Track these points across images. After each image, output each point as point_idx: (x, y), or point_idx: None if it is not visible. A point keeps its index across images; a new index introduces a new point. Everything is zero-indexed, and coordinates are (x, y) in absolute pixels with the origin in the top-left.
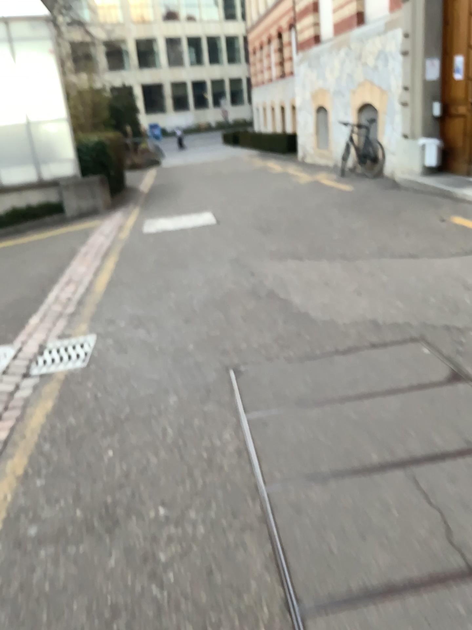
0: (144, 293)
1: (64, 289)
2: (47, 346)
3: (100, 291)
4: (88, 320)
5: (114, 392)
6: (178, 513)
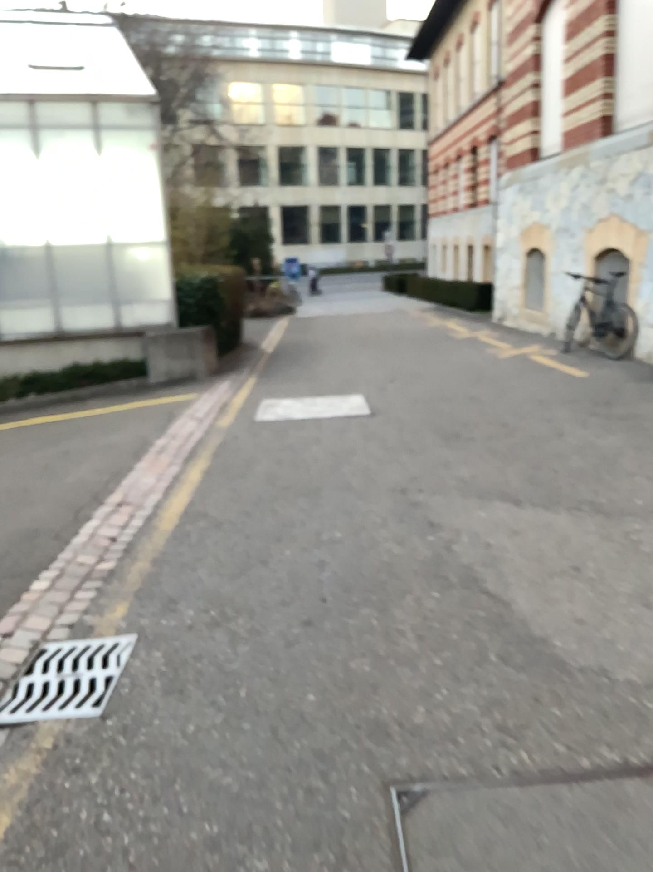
0: (238, 548)
1: (108, 523)
2: (44, 652)
3: (166, 534)
4: (130, 598)
5: (138, 818)
6: None
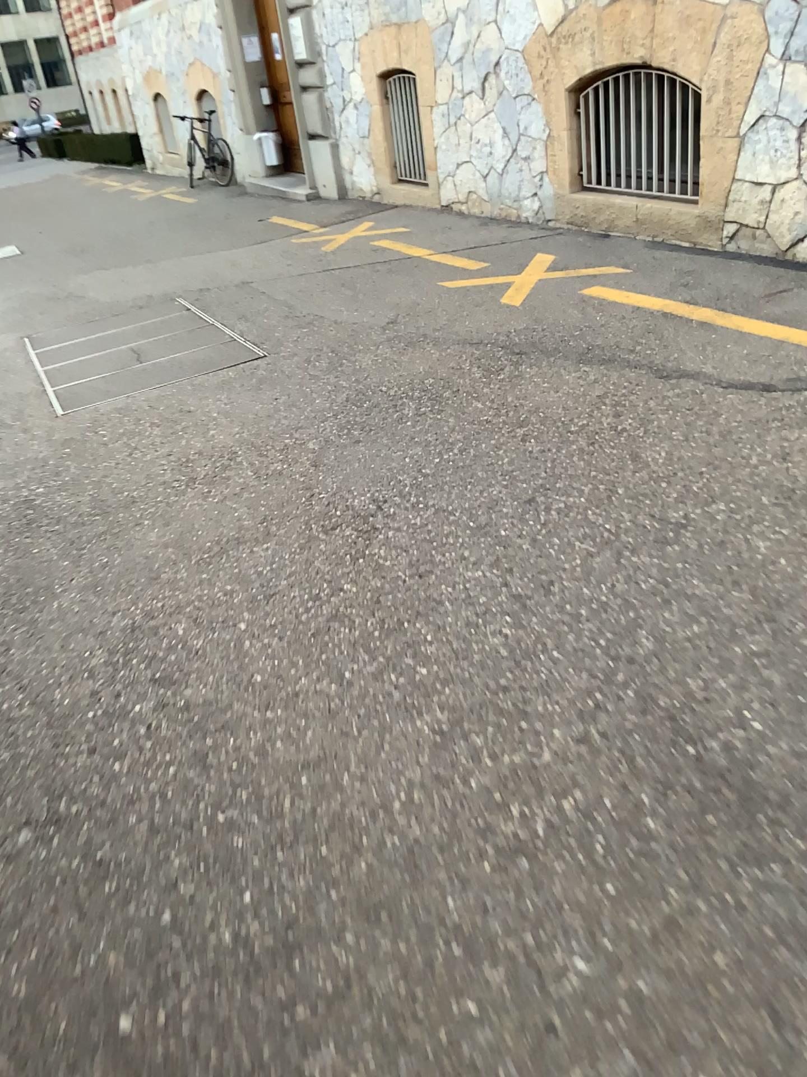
0: None
1: None
2: None
3: None
4: None
5: None
6: None
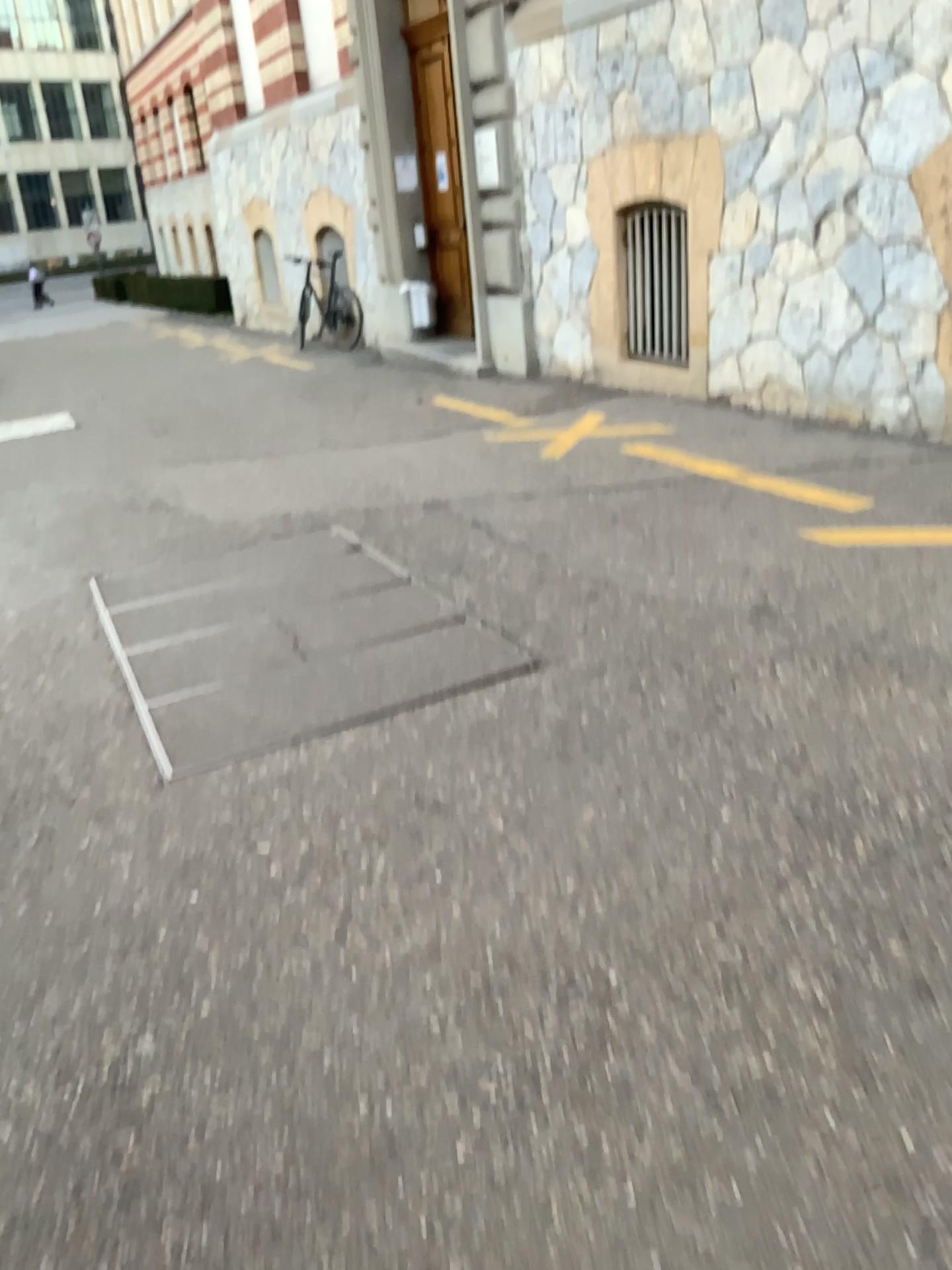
0: None
1: None
2: None
3: None
4: None
5: None
6: (25, 679)
